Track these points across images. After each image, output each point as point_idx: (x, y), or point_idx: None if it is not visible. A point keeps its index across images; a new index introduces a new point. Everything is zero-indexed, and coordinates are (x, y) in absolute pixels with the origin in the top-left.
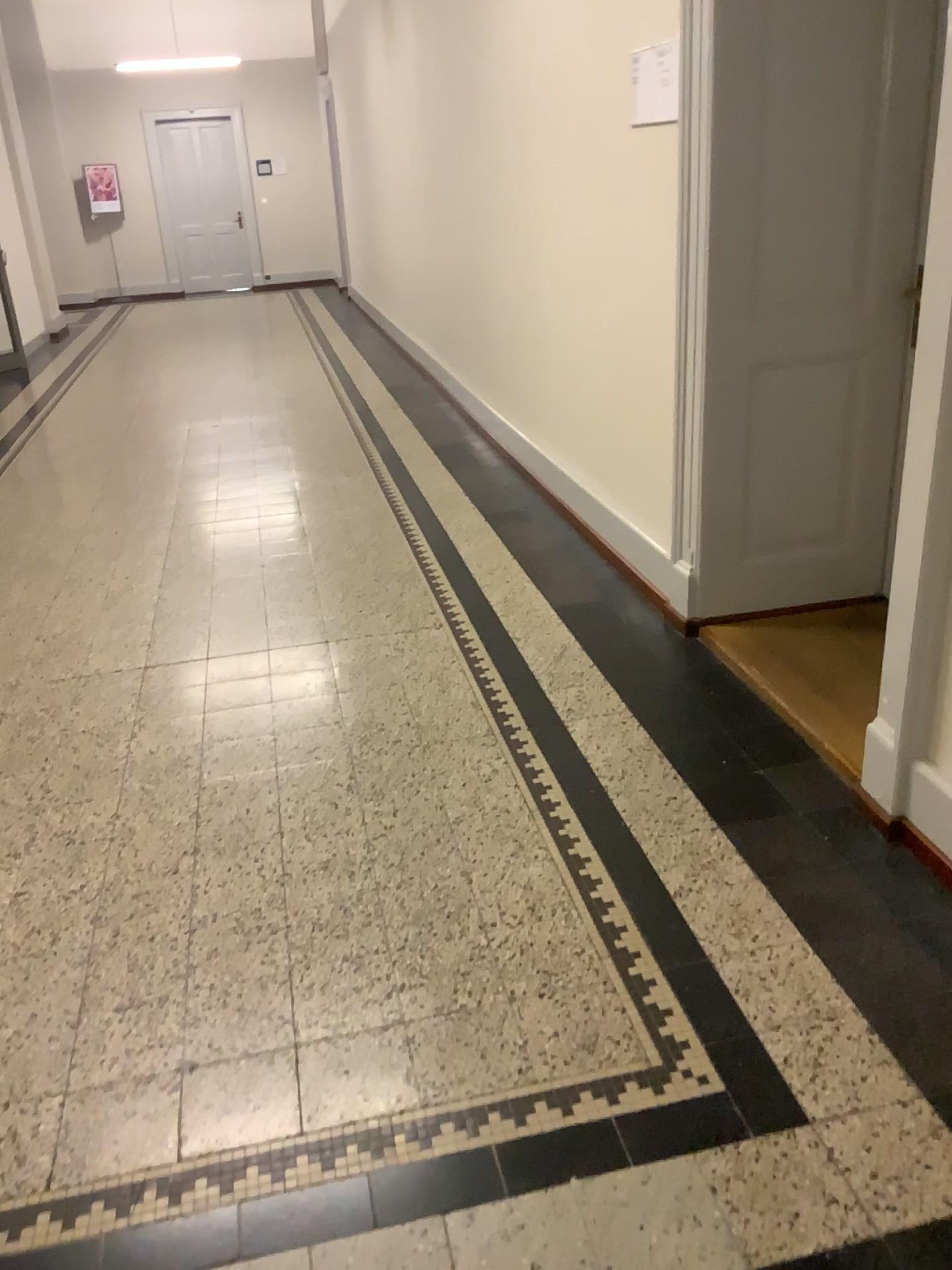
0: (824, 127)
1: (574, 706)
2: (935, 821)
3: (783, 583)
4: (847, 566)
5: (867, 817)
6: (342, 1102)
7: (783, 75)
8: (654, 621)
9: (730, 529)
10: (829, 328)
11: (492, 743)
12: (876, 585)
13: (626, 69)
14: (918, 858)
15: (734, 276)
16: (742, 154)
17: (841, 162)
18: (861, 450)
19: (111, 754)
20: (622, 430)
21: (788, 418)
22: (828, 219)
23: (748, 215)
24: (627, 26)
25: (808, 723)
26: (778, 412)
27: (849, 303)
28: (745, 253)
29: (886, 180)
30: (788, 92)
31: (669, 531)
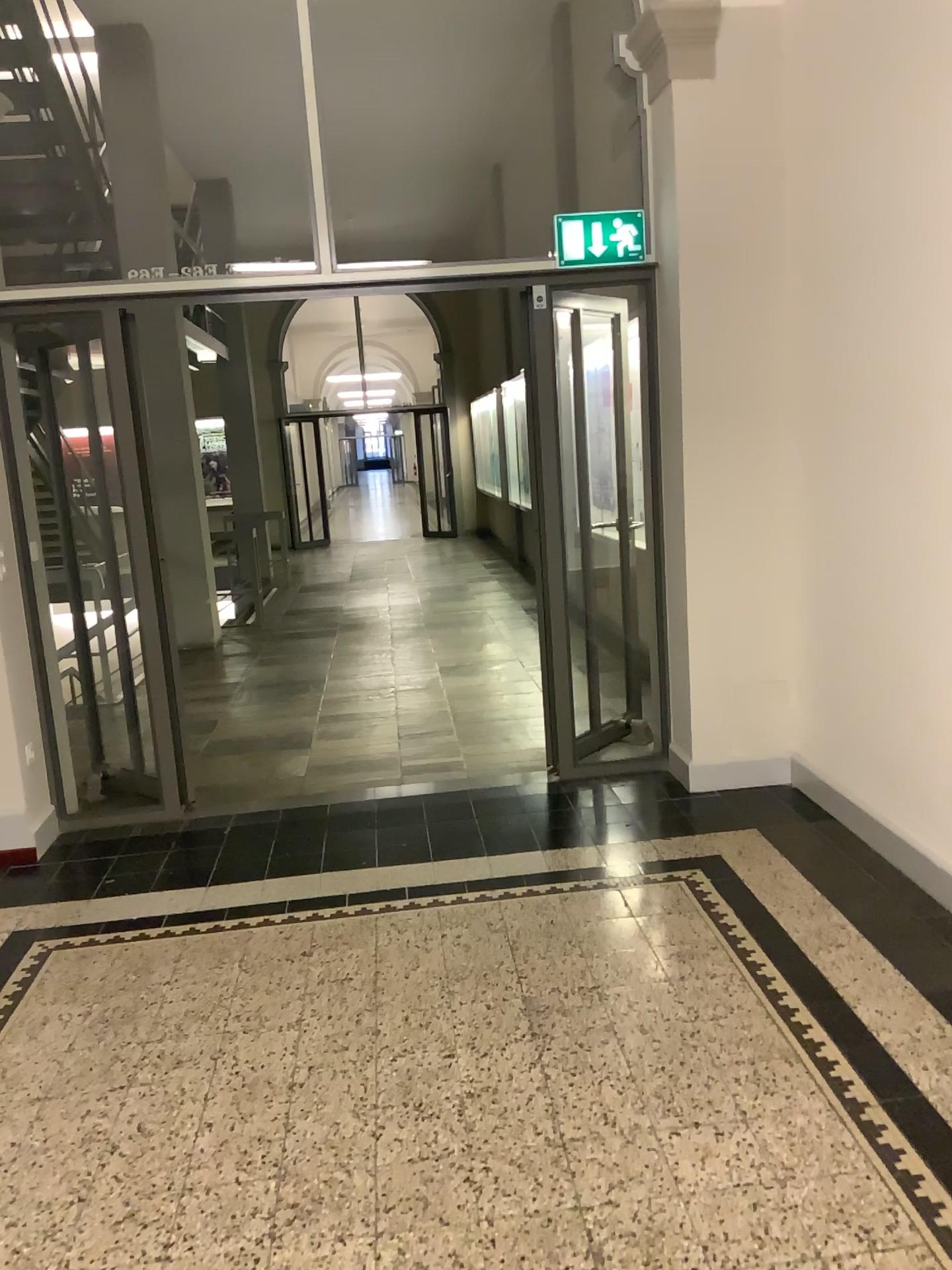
0: None
1: None
2: None
3: None
4: None
5: None
6: (227, 936)
7: None
8: None
9: None
10: None
11: None
12: None
13: None
14: None
15: None
16: None
17: None
18: None
19: (401, 1245)
20: None
21: None
22: None
23: None
24: None
25: None
26: None
27: None
28: None
29: None
30: None
31: None
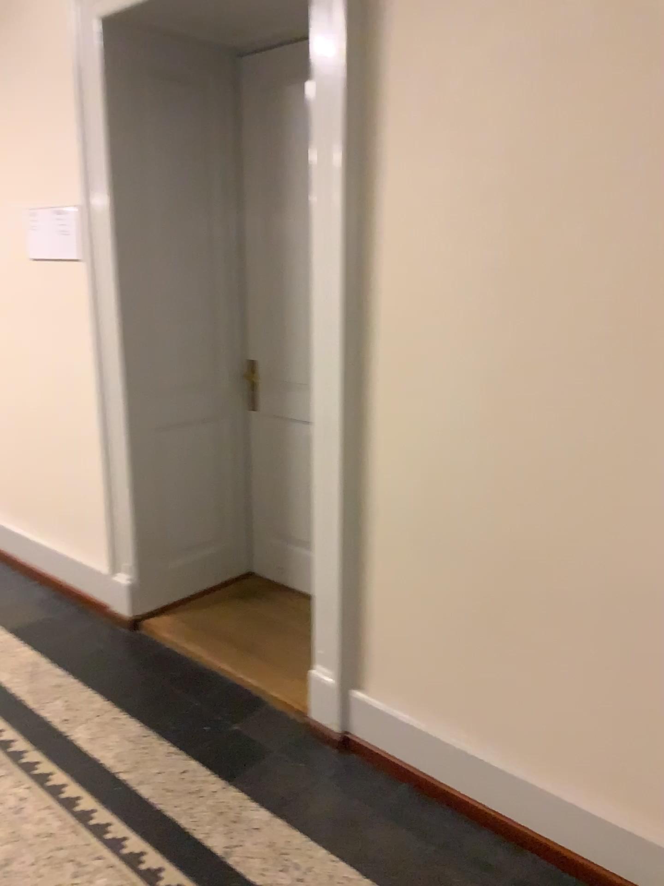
0: (188, 271)
1: (65, 716)
2: (377, 730)
3: (192, 577)
4: (230, 557)
5: (325, 741)
6: None
7: (161, 237)
8: (98, 625)
9: (155, 545)
10: (204, 399)
11: (3, 773)
12: (248, 566)
13: (28, 219)
14: (370, 760)
15: (142, 367)
16: (140, 285)
17: (200, 293)
18: (231, 477)
19: None
20: (45, 479)
21: (185, 461)
22: (196, 329)
23: (147, 326)
24: (24, 189)
25: (252, 680)
26: (178, 458)
27: (214, 382)
28: (148, 351)
29: (227, 305)
30: (164, 247)
31: (106, 554)
